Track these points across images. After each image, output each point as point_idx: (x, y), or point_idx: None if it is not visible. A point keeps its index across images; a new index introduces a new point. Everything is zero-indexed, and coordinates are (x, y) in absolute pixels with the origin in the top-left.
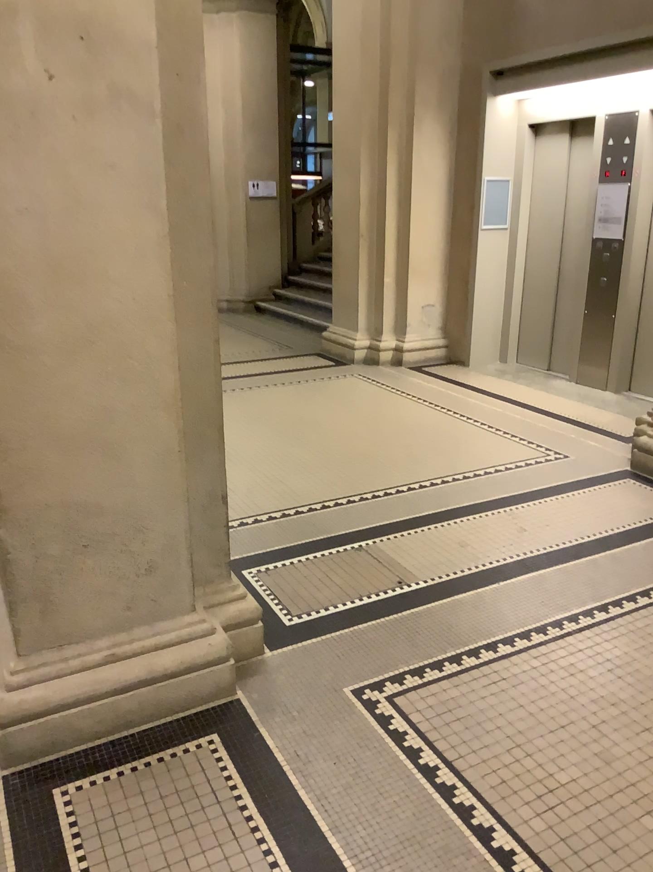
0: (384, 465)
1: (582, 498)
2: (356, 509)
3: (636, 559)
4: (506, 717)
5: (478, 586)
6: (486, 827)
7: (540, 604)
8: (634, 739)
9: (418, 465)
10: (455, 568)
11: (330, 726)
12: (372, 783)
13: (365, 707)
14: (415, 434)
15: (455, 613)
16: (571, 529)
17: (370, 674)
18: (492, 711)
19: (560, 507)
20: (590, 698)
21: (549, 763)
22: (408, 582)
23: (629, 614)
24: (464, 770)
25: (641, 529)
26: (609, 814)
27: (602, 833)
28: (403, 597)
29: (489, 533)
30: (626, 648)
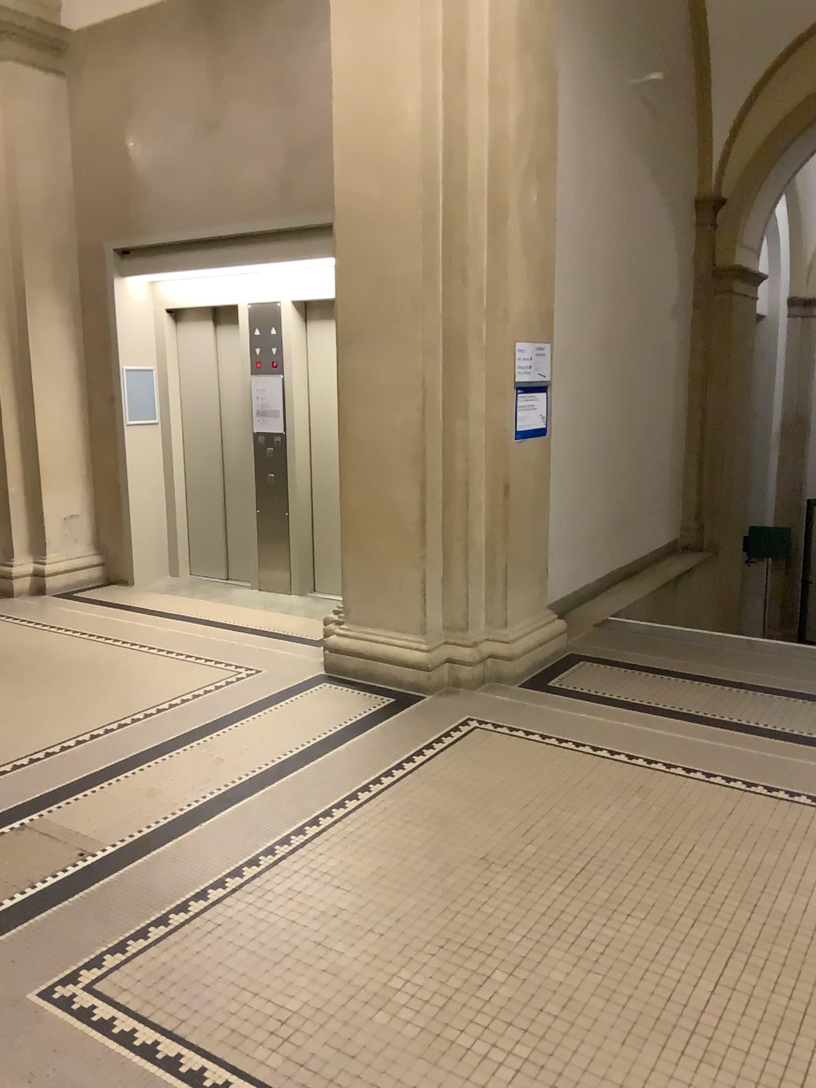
0: (39, 720)
1: (279, 714)
2: (9, 780)
3: (341, 765)
4: (228, 961)
5: (177, 833)
6: (220, 1080)
7: (248, 834)
8: (358, 940)
9: (84, 712)
10: (148, 820)
11: (16, 1041)
12: (81, 1084)
13: (59, 1005)
14: (74, 675)
15: (155, 869)
16: (272, 747)
17: (58, 966)
18: (211, 960)
19: (256, 727)
20: (312, 914)
21: (278, 993)
22: (91, 850)
23: (340, 820)
24: (189, 1032)
25: (342, 732)
26: (343, 1020)
27: (340, 1041)
28: (88, 867)
29: (181, 772)
30: (341, 854)
